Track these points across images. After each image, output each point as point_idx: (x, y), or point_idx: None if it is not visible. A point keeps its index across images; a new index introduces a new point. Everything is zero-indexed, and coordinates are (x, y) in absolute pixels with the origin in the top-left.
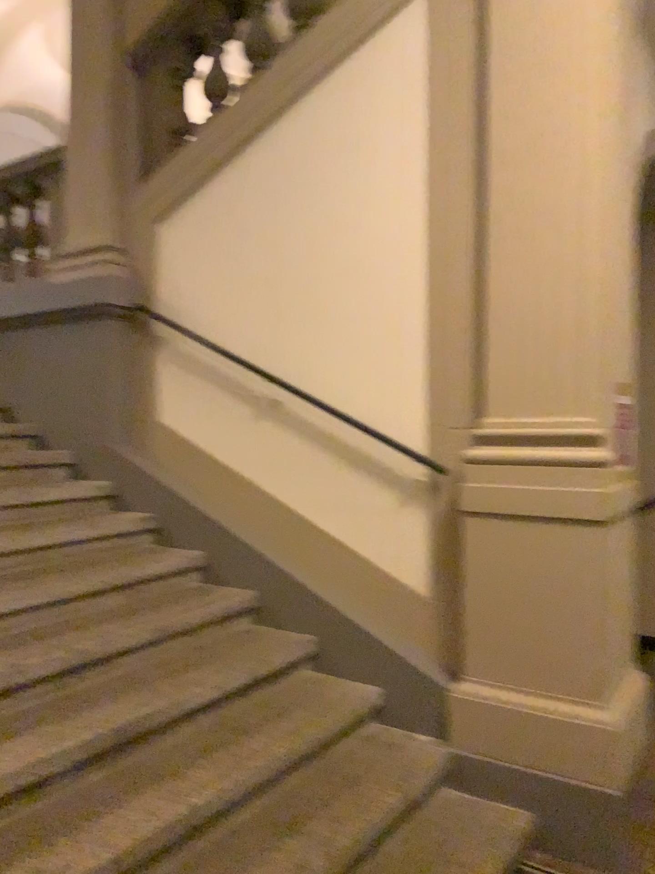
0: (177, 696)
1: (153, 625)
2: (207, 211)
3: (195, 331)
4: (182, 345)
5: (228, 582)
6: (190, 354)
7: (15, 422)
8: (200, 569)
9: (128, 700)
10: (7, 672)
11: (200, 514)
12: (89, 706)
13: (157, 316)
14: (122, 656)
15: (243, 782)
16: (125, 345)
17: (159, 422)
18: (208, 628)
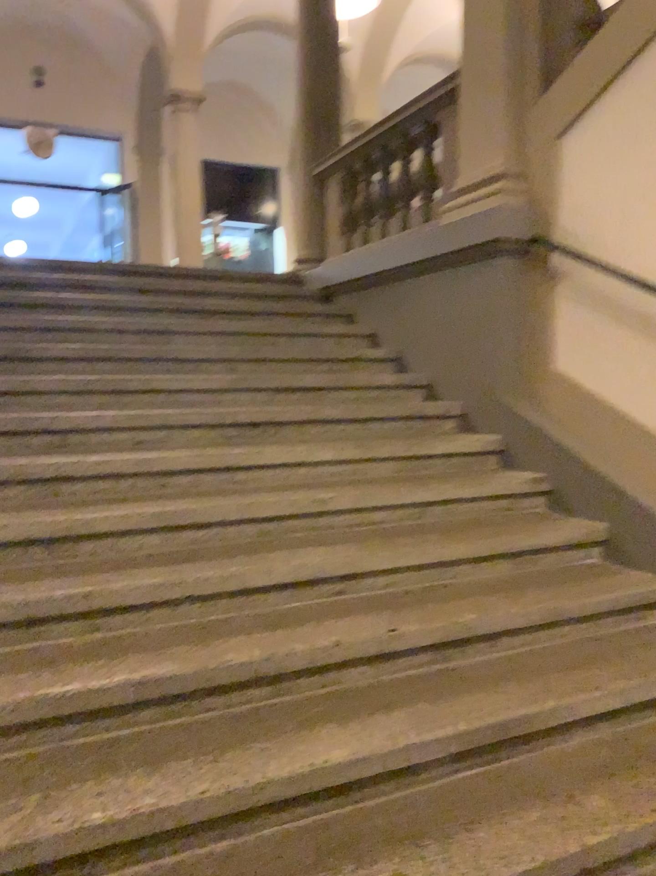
0: (571, 697)
1: (543, 606)
2: (620, 112)
3: (601, 262)
4: (585, 280)
5: (637, 562)
6: (595, 289)
7: (407, 372)
8: (602, 544)
9: (512, 692)
10: (385, 638)
11: (603, 479)
12: (468, 689)
13: (556, 249)
14: (508, 636)
15: (654, 828)
16: (518, 284)
17: (556, 371)
18: (610, 618)
